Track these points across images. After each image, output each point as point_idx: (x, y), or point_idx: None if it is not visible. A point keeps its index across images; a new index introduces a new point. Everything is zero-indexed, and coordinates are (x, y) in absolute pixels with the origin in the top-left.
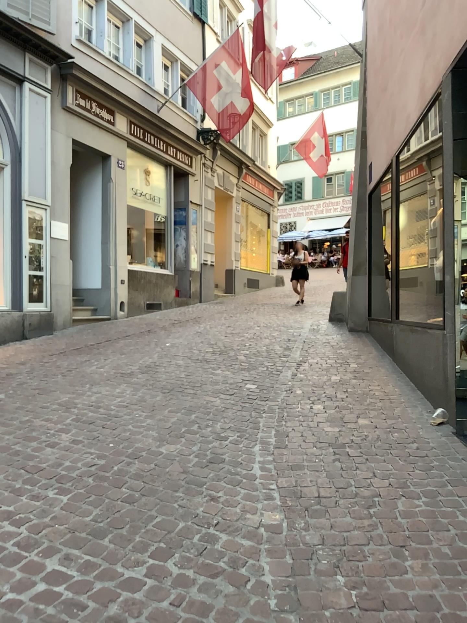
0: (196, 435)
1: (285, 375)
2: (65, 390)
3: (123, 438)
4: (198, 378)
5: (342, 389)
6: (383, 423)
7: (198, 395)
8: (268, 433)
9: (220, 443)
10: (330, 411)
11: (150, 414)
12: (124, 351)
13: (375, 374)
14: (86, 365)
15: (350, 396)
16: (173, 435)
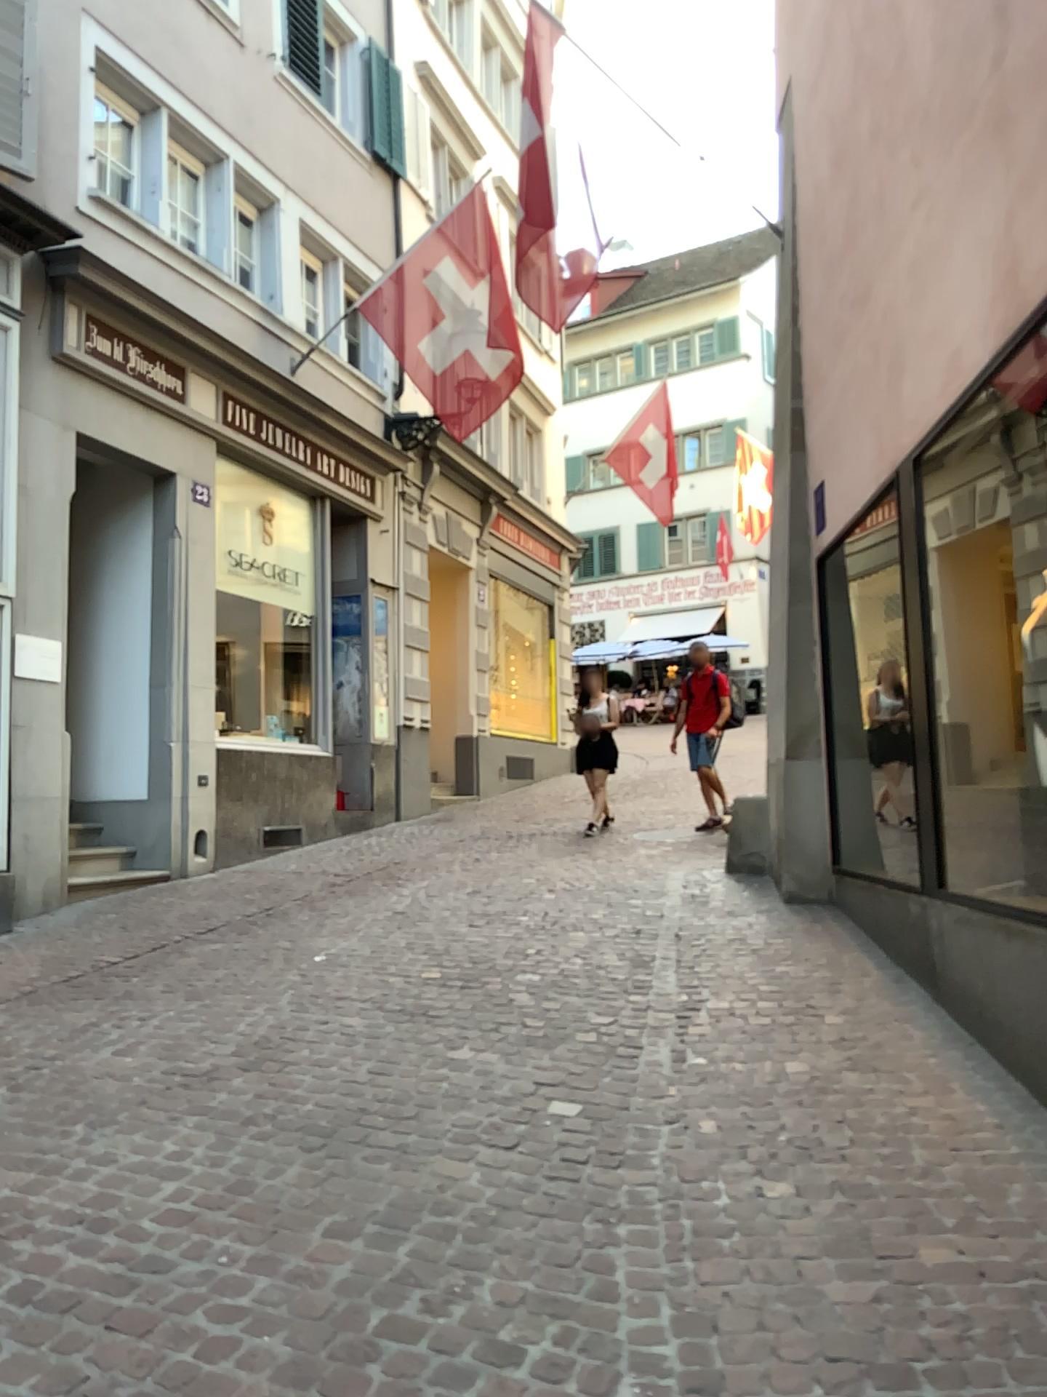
0: (419, 1345)
1: (654, 1061)
2: (4, 1160)
3: (173, 1385)
4: (409, 1087)
5: (831, 1115)
6: (1000, 1257)
7: (413, 1156)
8: (653, 1324)
9: (504, 1386)
10: (822, 1210)
11: (268, 1254)
12: (198, 992)
13: (903, 1049)
14: (84, 1053)
15: (863, 1139)
16: (344, 1357)
